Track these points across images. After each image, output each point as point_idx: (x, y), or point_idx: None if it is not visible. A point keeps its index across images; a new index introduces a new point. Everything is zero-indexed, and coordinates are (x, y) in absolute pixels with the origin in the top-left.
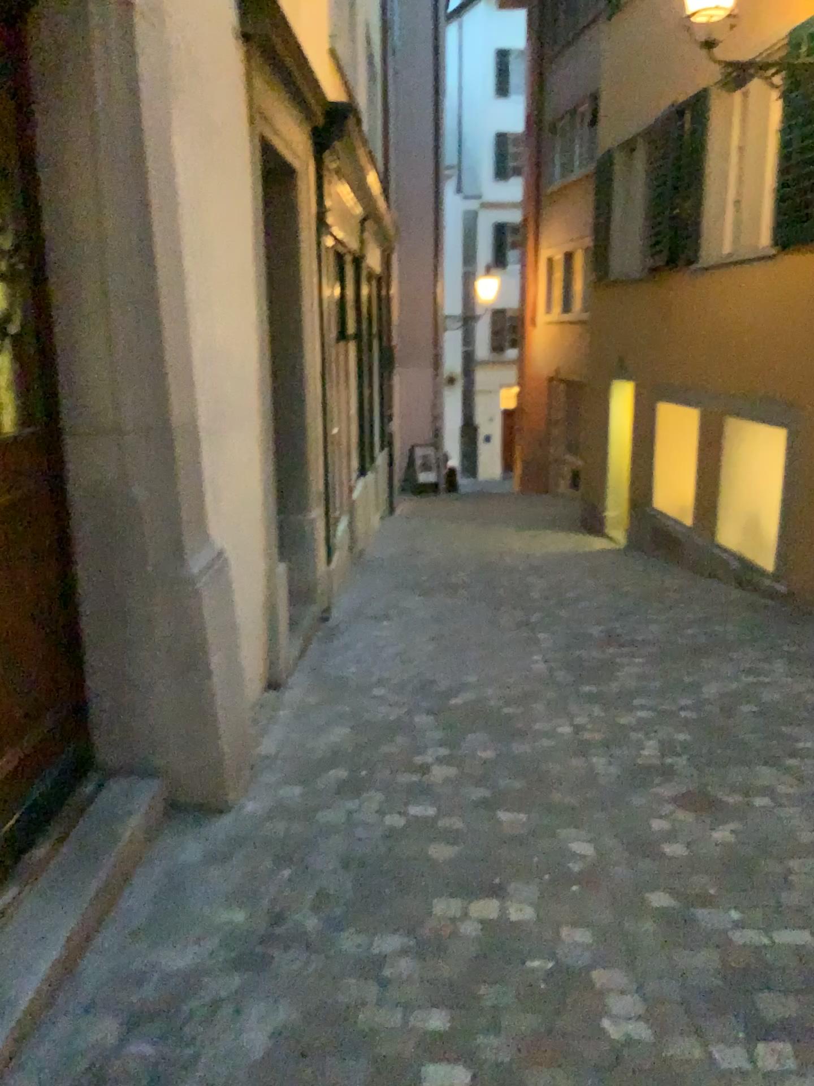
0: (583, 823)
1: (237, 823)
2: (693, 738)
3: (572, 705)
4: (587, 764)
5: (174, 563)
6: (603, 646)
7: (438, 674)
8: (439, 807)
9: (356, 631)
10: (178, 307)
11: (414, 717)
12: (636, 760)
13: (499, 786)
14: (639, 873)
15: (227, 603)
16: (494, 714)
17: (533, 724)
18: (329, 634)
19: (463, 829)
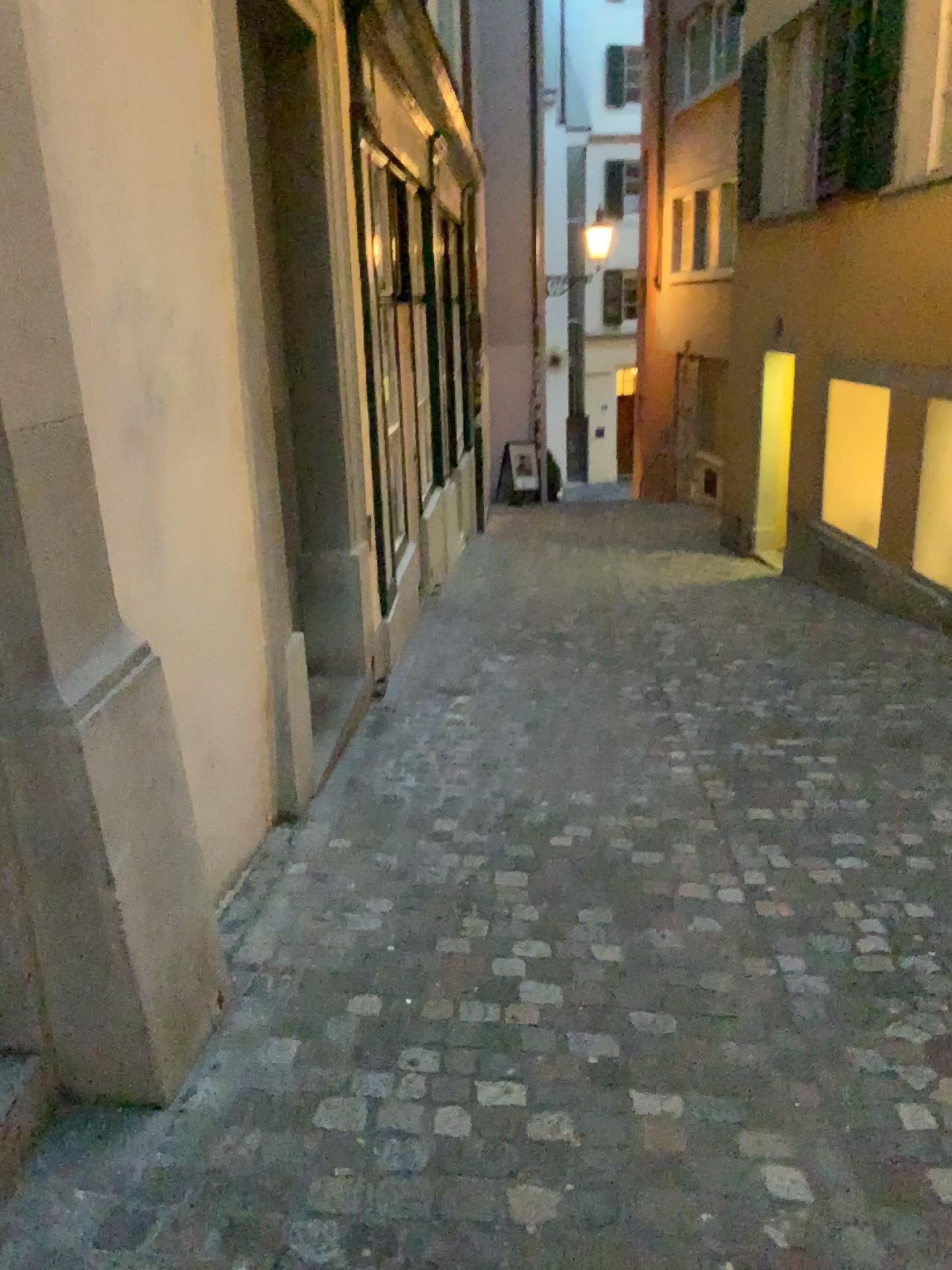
0: (786, 1125)
1: (171, 1140)
2: (941, 916)
3: (739, 849)
4: (777, 976)
5: (34, 687)
6: (774, 736)
7: (534, 789)
8: (530, 1089)
9: (419, 716)
10: (5, 195)
11: (495, 879)
12: (855, 966)
13: (634, 1031)
14: (906, 1261)
15: (151, 743)
16: (620, 869)
17: (680, 888)
18: (379, 722)
19: (572, 1146)
